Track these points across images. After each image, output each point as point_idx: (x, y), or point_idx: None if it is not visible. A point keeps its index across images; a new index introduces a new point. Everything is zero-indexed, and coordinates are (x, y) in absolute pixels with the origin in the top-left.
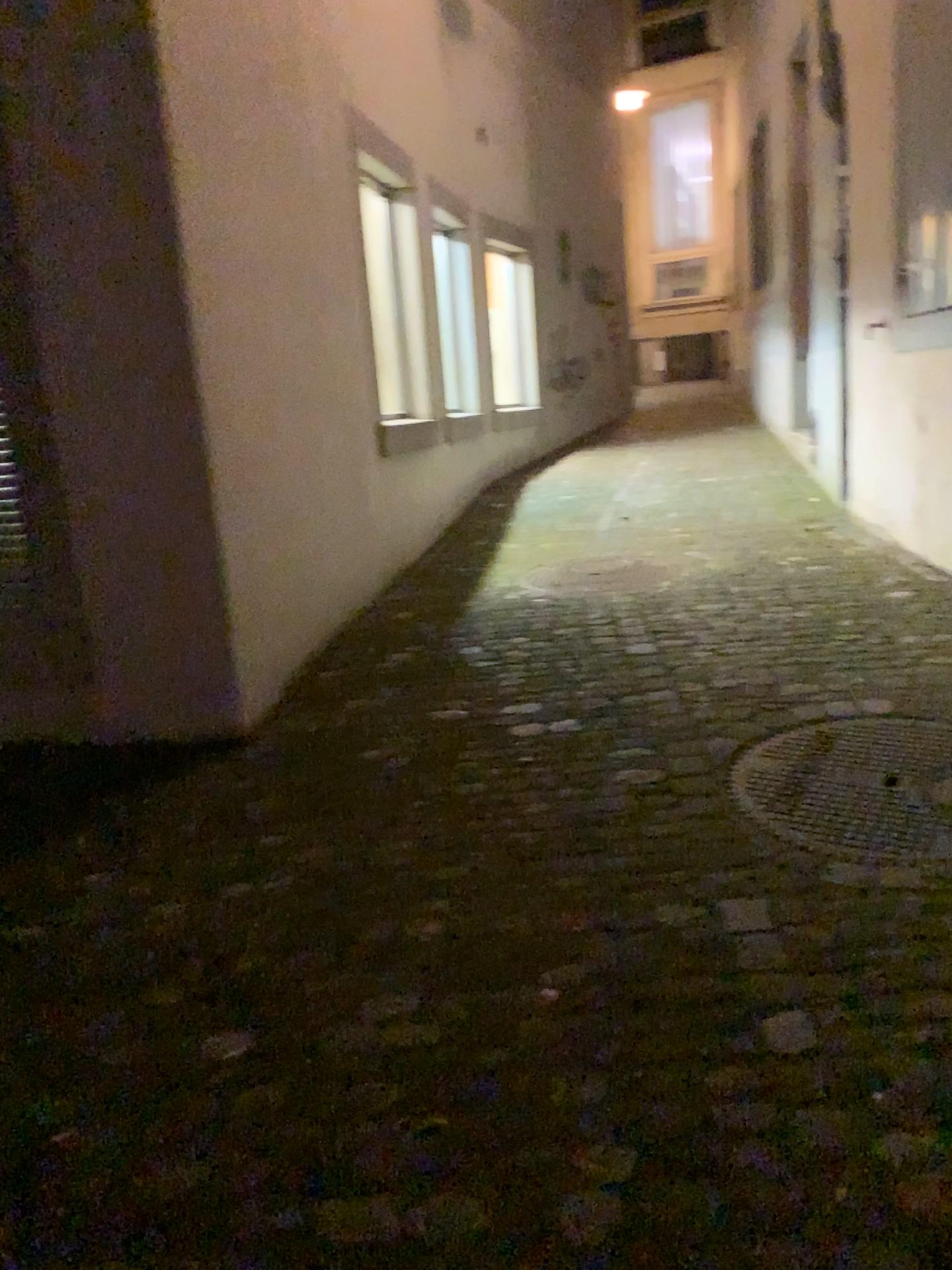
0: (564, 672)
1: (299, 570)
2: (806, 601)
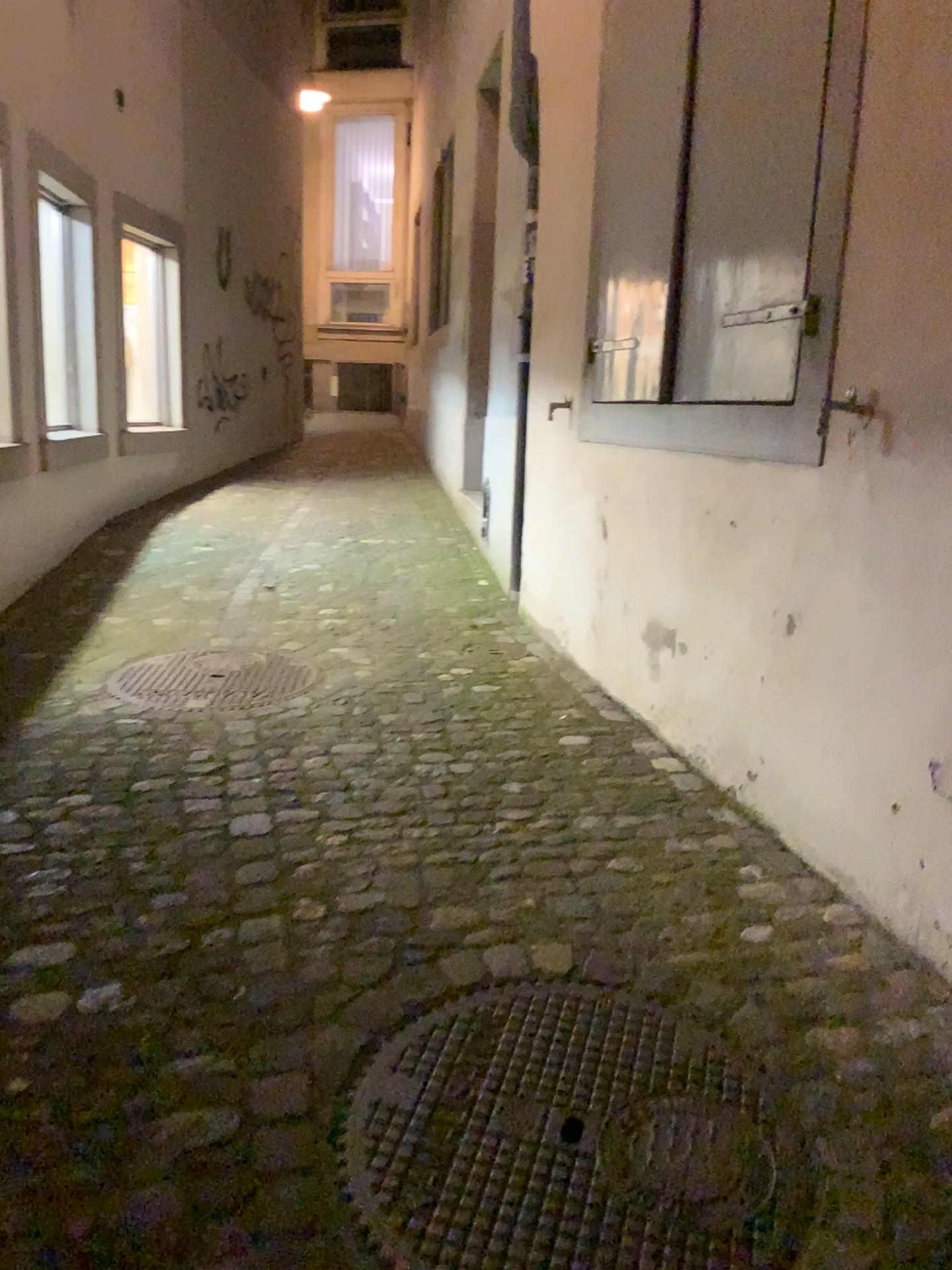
0: (127, 868)
1: None
2: (468, 745)
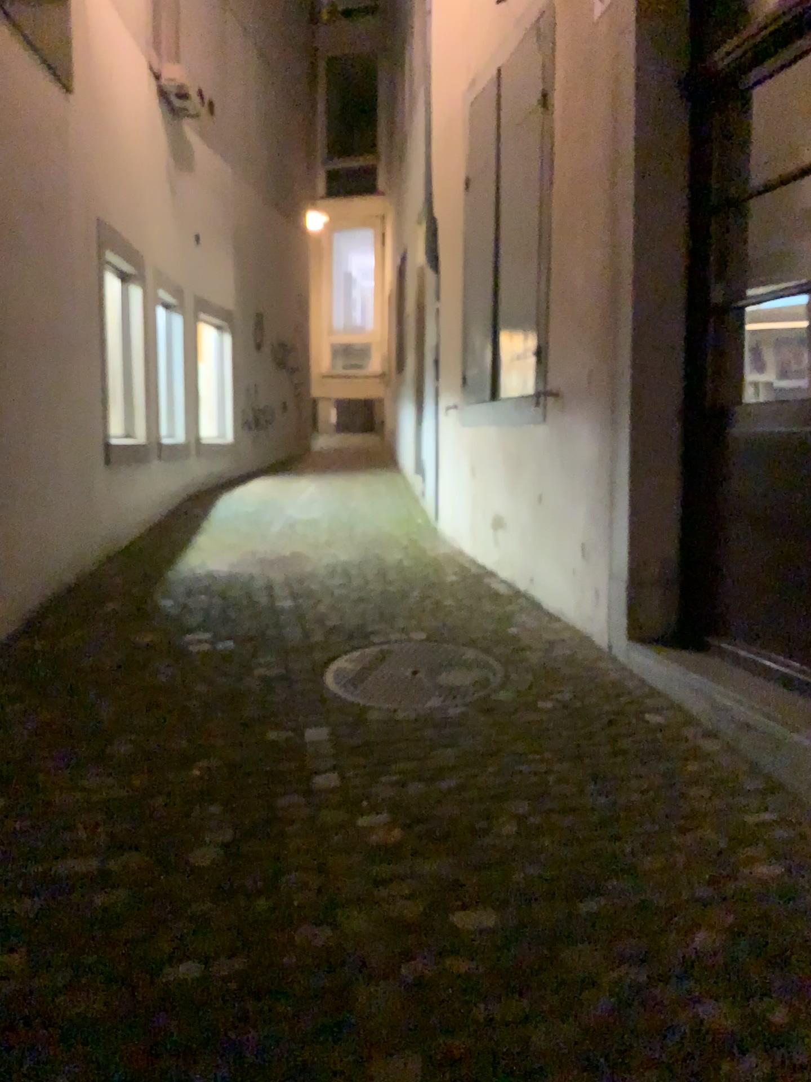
0: (228, 612)
1: (41, 536)
2: (394, 576)
